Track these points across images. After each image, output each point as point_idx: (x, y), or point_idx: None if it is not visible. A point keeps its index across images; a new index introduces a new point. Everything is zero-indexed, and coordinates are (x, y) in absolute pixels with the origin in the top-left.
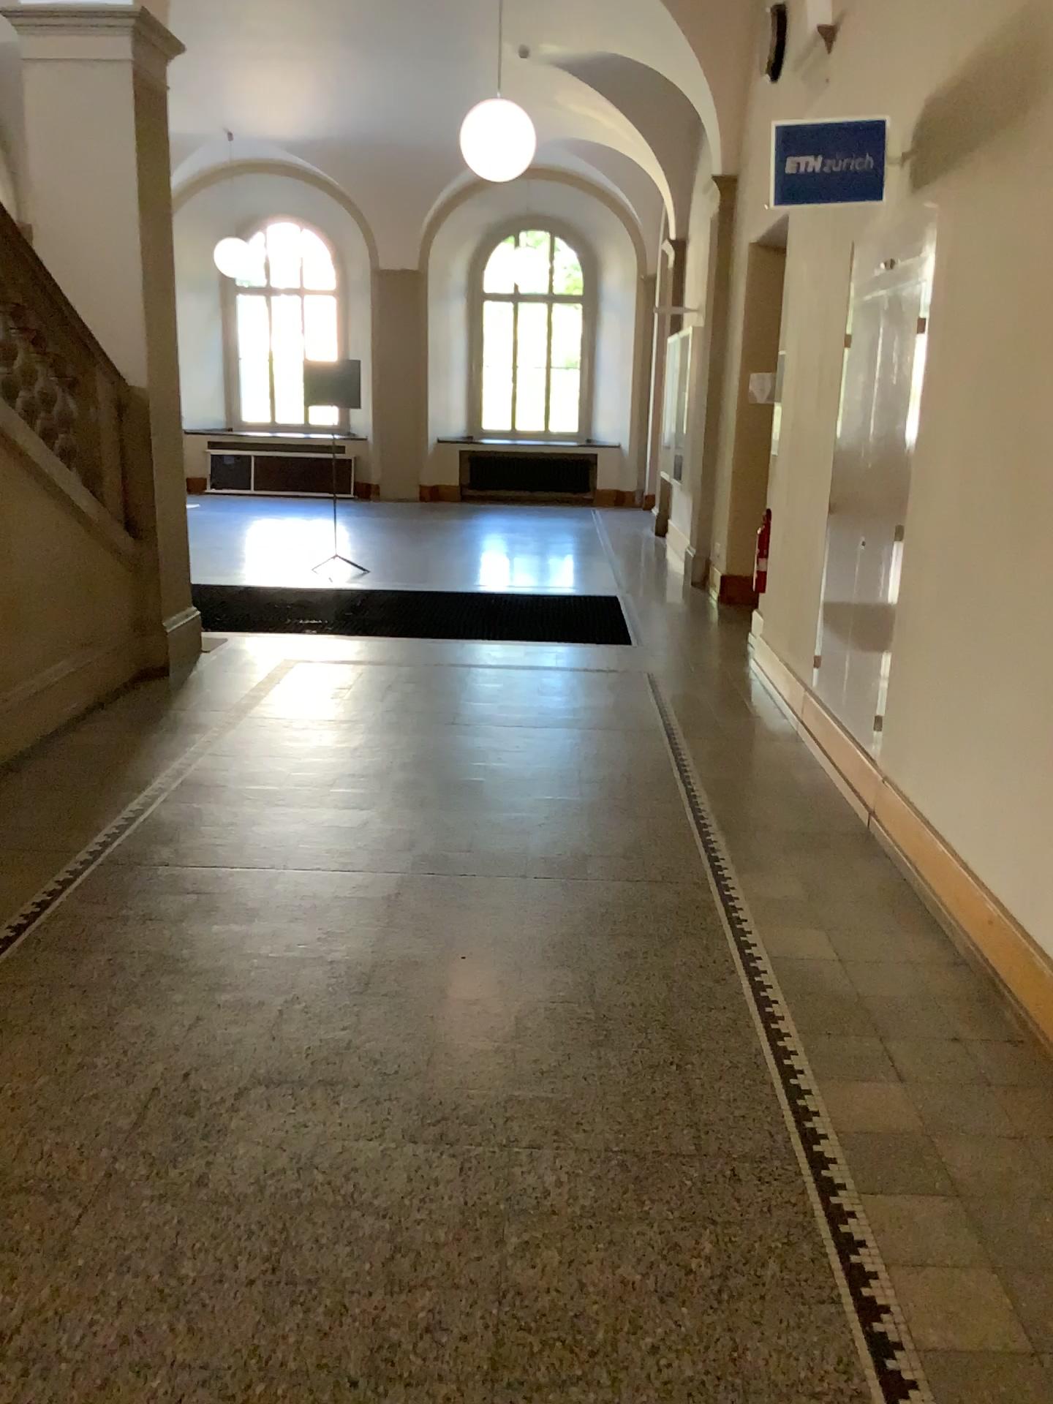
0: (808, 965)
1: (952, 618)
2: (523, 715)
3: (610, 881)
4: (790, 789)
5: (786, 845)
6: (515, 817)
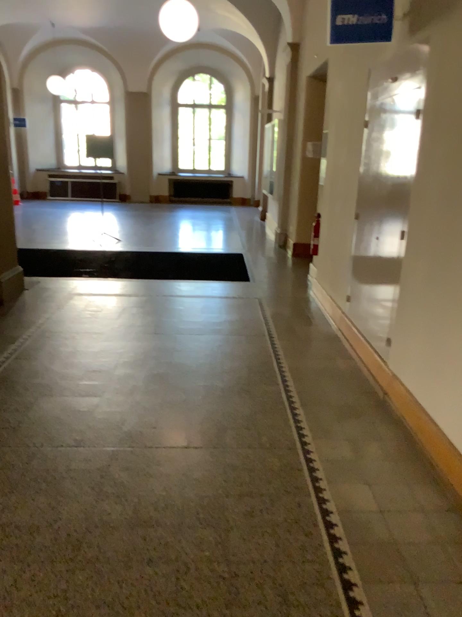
0: (361, 516)
1: (441, 292)
2: (191, 330)
3: (238, 447)
4: (337, 374)
5: (339, 416)
6: (184, 400)
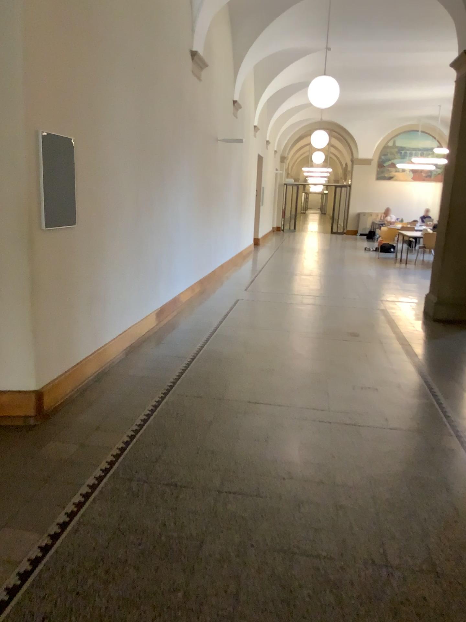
0: None
1: None
2: None
3: None
4: None
5: None
6: None
